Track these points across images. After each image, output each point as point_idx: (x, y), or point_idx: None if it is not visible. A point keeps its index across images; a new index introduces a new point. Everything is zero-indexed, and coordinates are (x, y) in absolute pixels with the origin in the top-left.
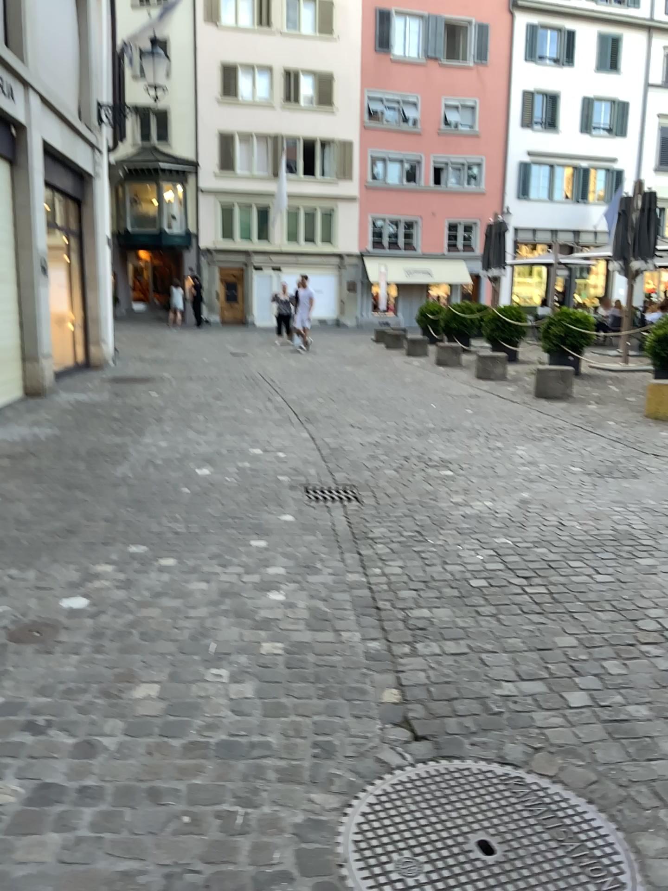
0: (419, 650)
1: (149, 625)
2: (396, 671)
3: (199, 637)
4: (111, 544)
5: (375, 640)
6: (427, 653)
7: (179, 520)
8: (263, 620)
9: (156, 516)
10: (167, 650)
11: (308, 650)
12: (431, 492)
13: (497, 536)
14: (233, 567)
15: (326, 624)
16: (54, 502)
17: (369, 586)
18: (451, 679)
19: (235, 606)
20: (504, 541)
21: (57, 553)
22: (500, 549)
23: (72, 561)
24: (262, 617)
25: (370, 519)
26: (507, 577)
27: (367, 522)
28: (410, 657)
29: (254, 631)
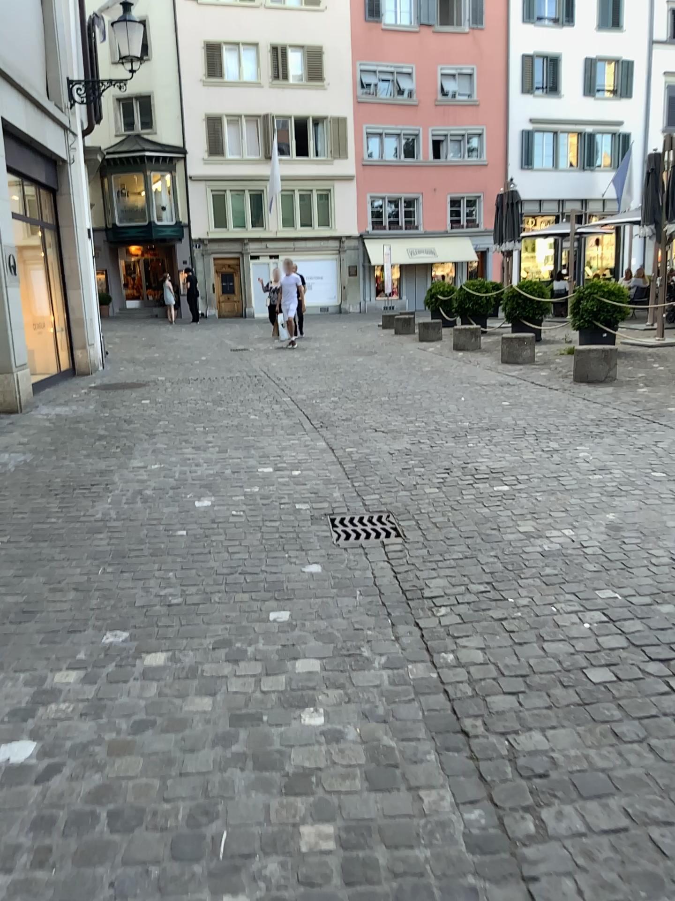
0: (549, 822)
1: (125, 795)
2: (523, 876)
3: (203, 819)
4: (80, 633)
5: (475, 802)
6: (563, 830)
7: (173, 586)
8: (298, 770)
9: (142, 580)
10: (152, 852)
11: (375, 833)
12: (493, 521)
13: (599, 588)
14: (247, 665)
15: (395, 772)
16: (8, 567)
17: (444, 689)
18: (621, 895)
19: (255, 743)
20: (611, 597)
21: (3, 655)
22: (609, 610)
23: (22, 669)
24: (296, 764)
25: (423, 568)
26: (636, 660)
27: (420, 573)
28: (539, 841)
29: (287, 796)
